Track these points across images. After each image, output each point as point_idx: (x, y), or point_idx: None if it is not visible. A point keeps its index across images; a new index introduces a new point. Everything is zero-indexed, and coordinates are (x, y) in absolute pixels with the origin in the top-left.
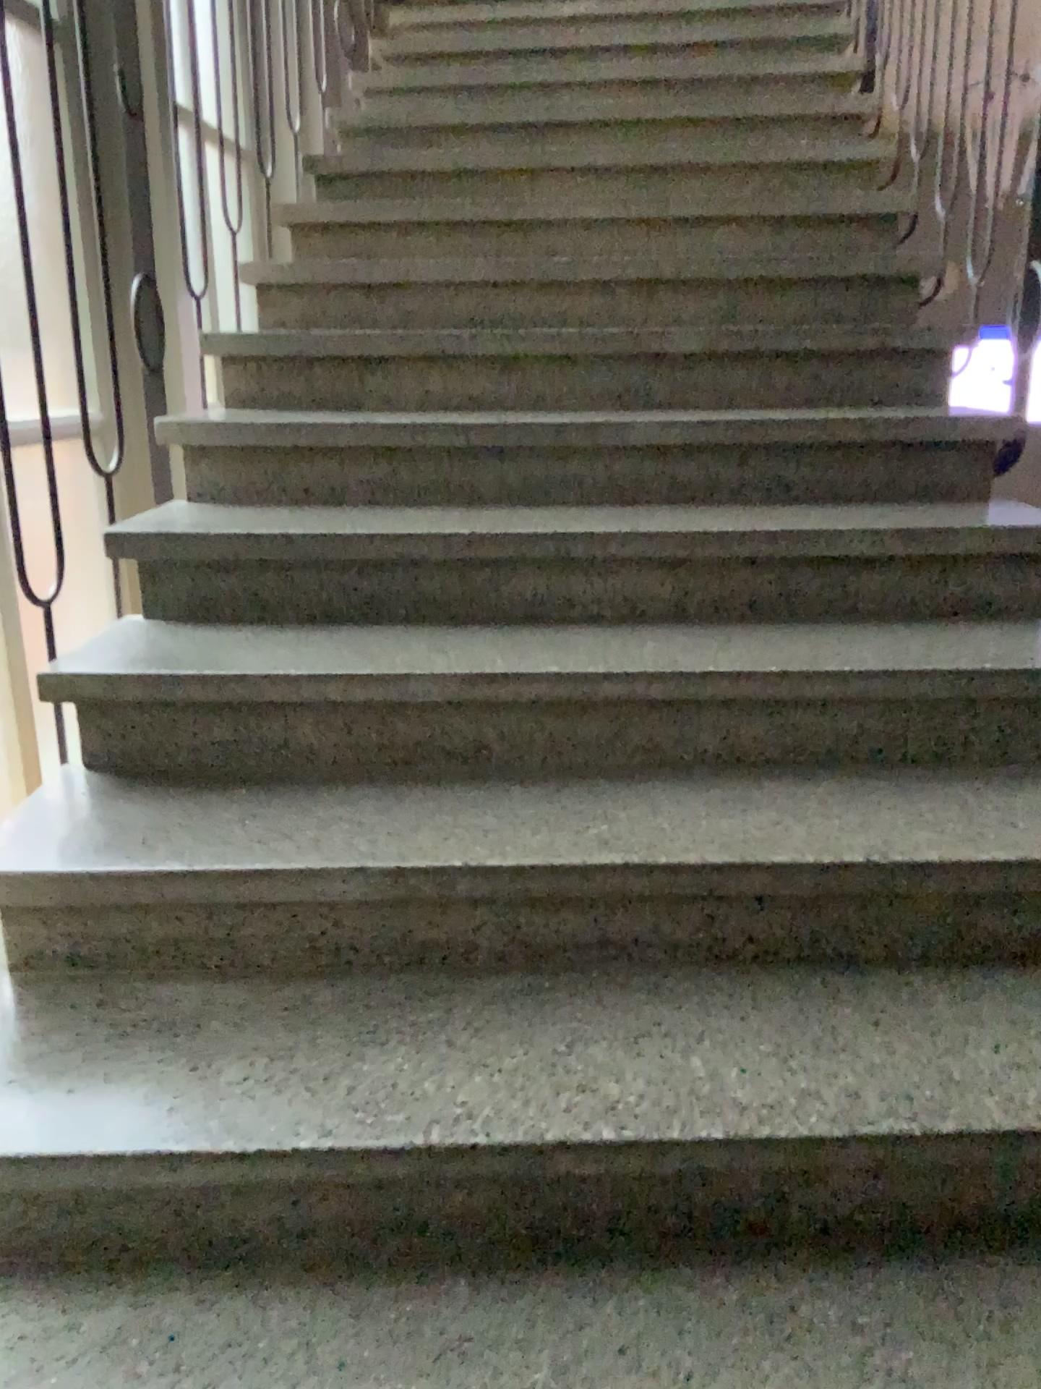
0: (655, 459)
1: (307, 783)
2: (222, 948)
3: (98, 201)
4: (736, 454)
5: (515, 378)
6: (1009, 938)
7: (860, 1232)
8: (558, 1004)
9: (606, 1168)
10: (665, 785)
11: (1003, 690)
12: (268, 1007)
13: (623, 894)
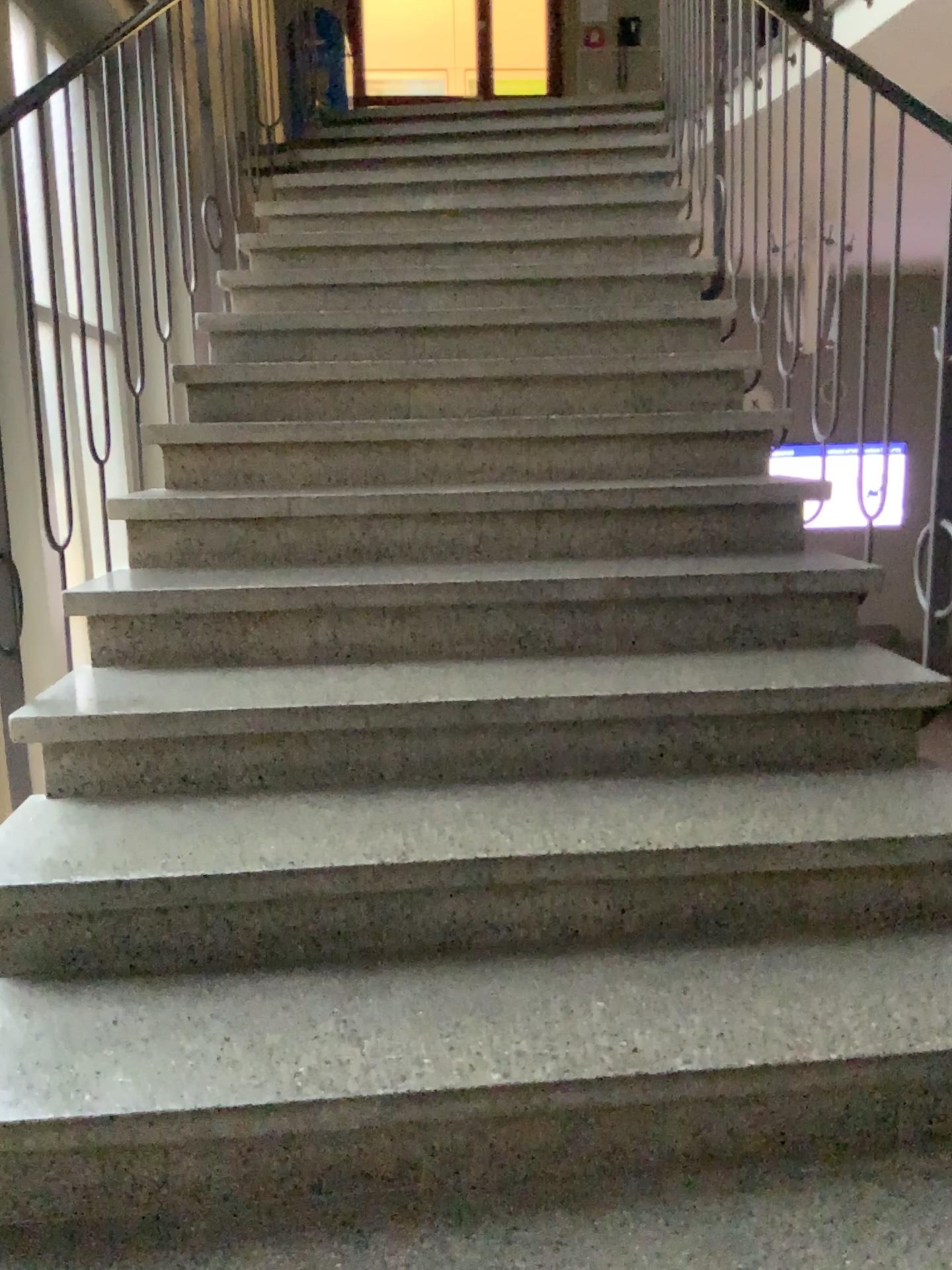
0: (569, 737)
1: (195, 1247)
2: None
3: None
4: (653, 726)
5: (408, 631)
6: None
7: None
8: None
9: None
10: (629, 1215)
11: None
12: None
13: None
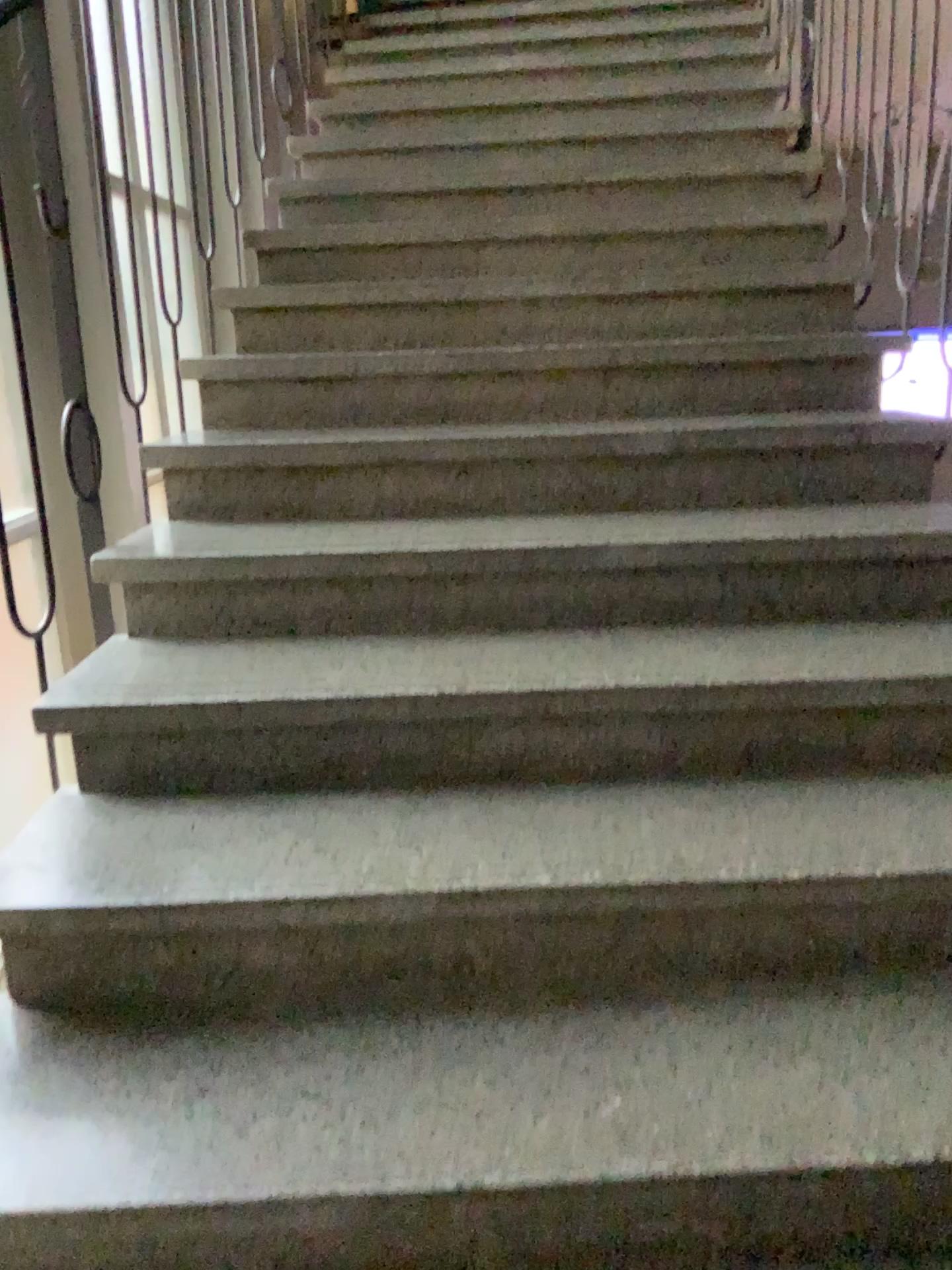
0: (630, 582)
1: (267, 1022)
2: None
3: (17, 341)
4: (715, 573)
5: (473, 483)
6: None
7: None
8: None
9: None
10: (674, 1011)
11: None
12: None
13: (648, 1208)
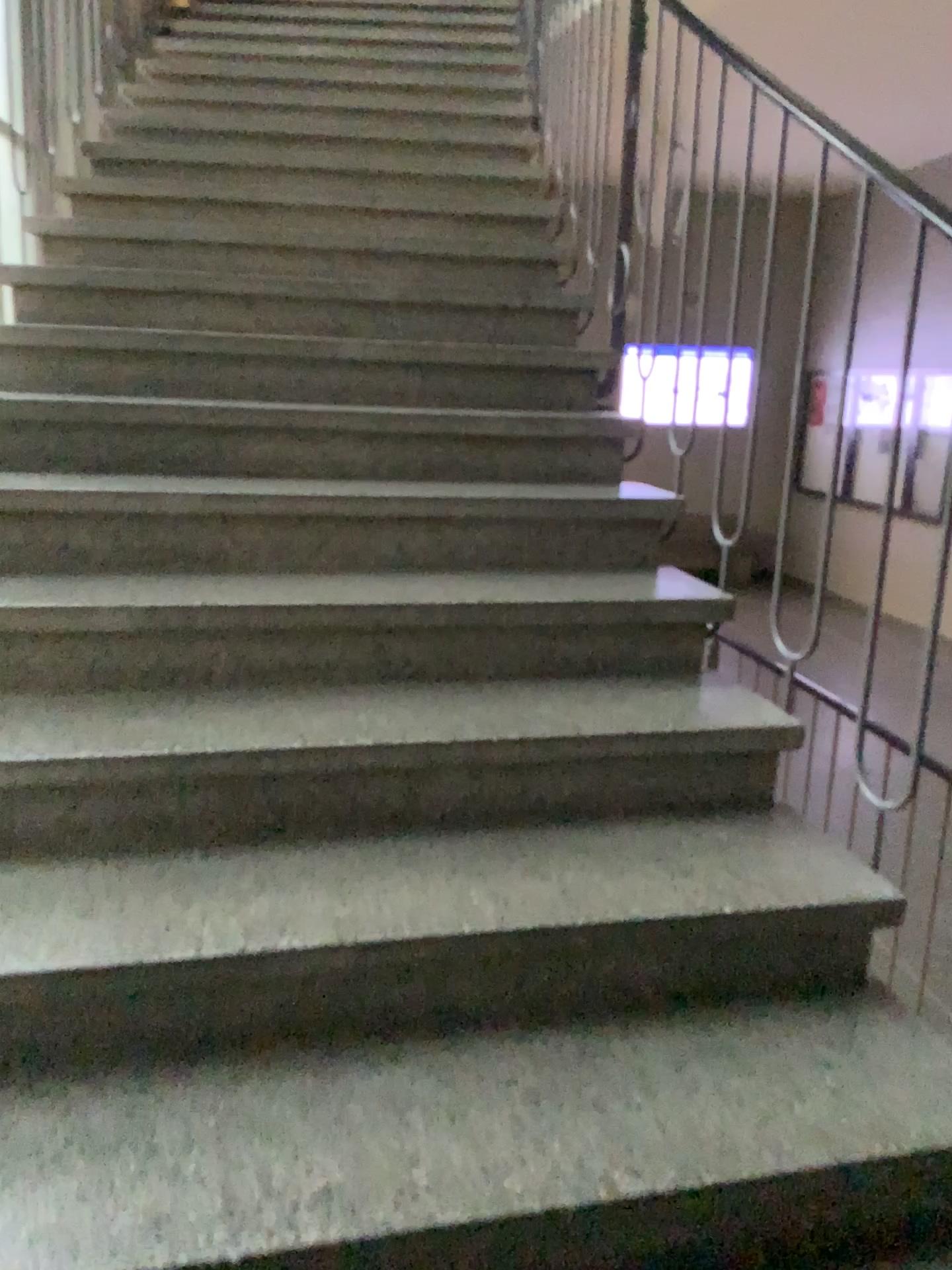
0: (356, 371)
1: (84, 574)
2: (18, 671)
3: None
4: (416, 369)
5: (252, 314)
6: (576, 659)
7: (463, 817)
8: (267, 699)
9: (294, 774)
10: (352, 576)
11: (583, 513)
12: (54, 705)
13: (315, 626)
